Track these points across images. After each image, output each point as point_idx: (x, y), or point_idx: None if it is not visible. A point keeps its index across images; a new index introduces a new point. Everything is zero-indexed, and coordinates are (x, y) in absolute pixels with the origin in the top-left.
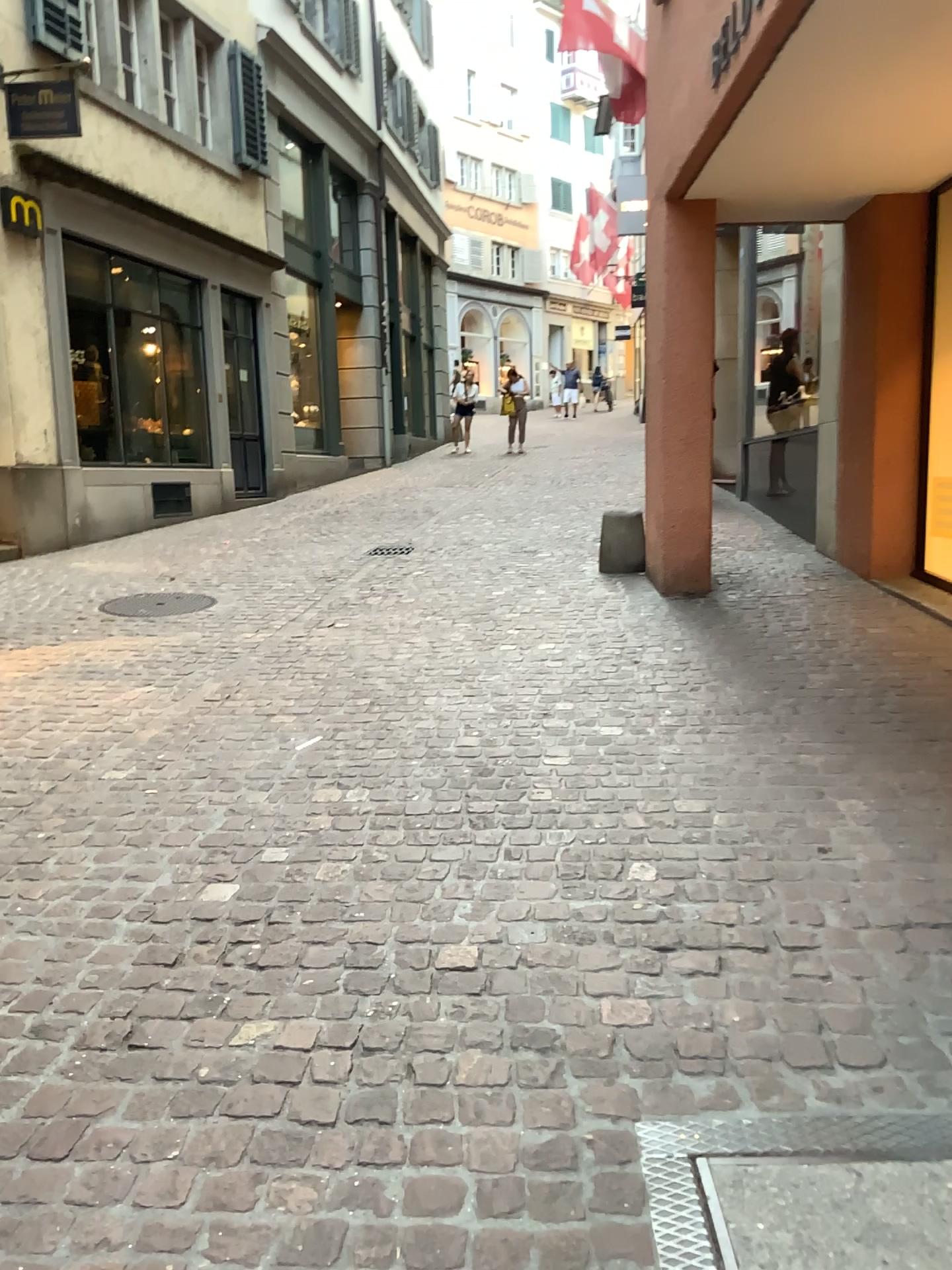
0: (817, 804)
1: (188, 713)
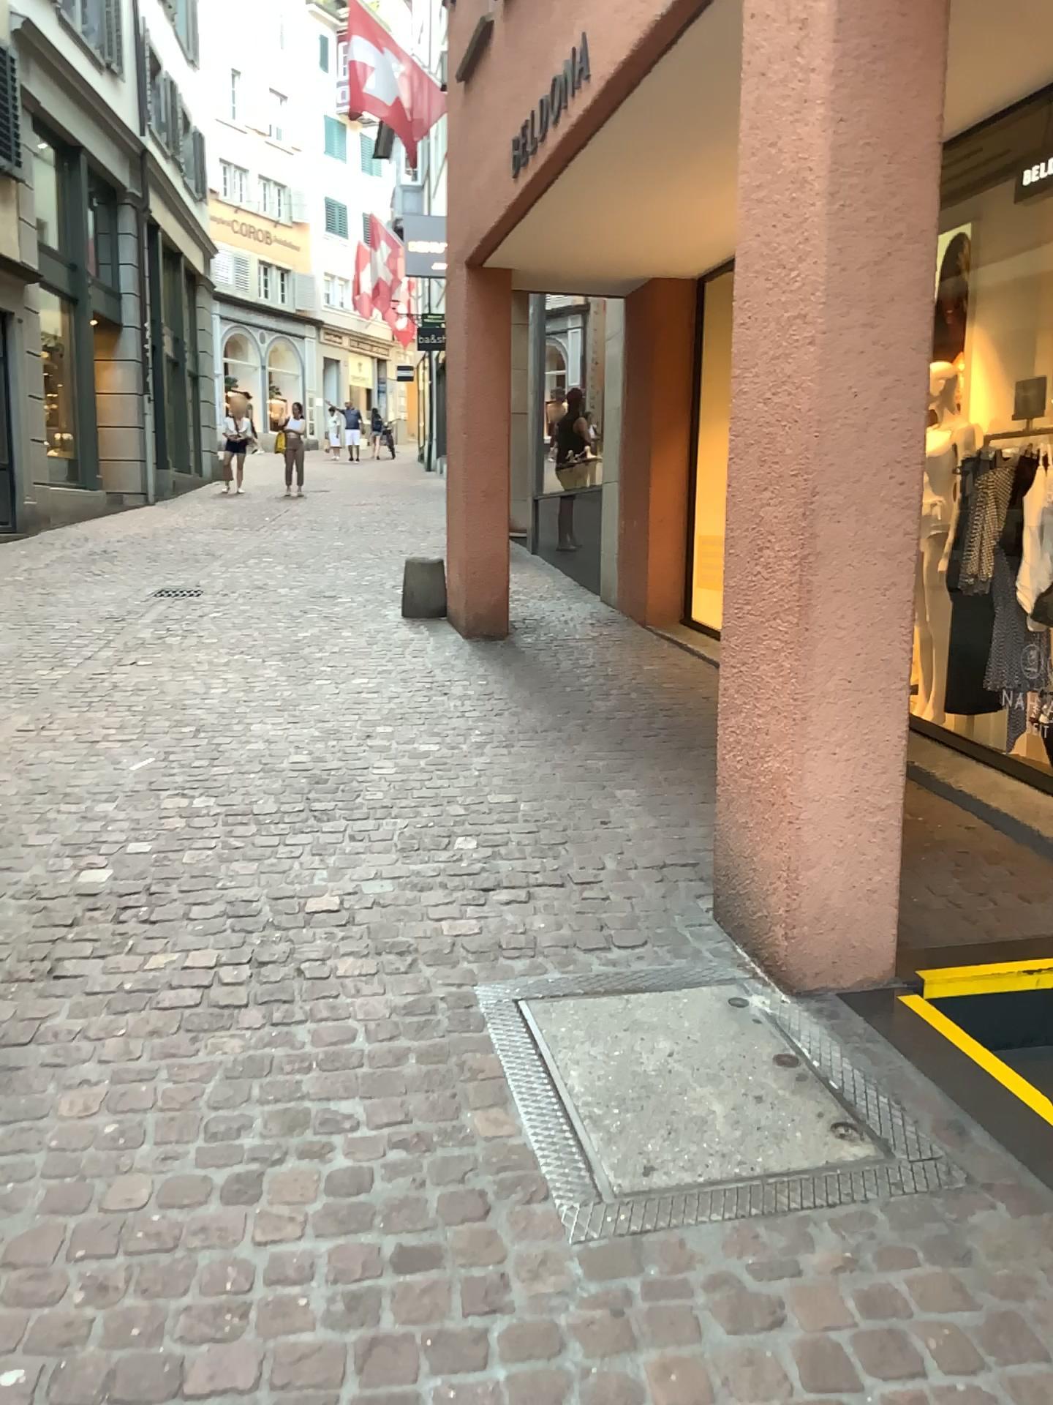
0: (601, 793)
1: (11, 740)
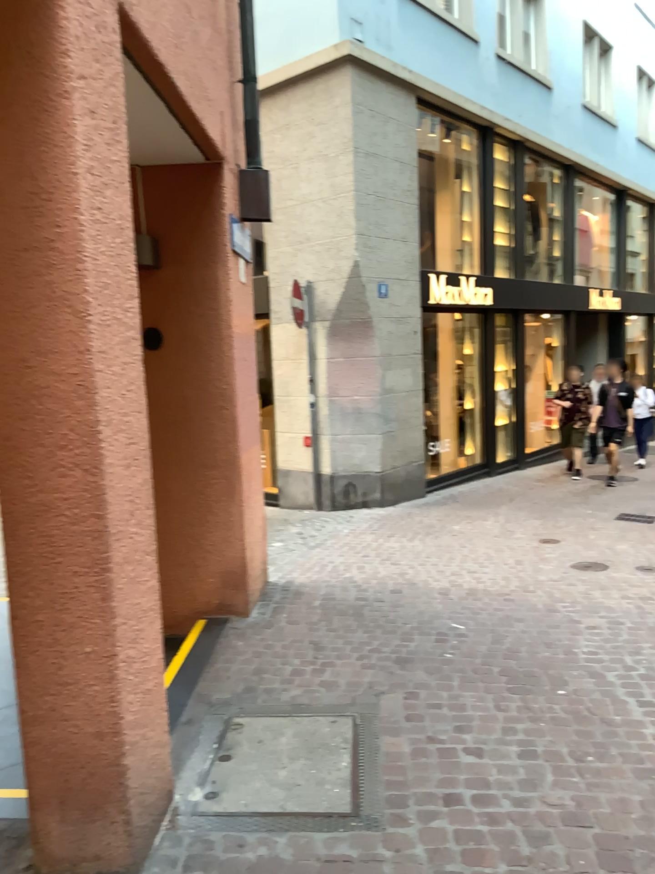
0: None
1: None
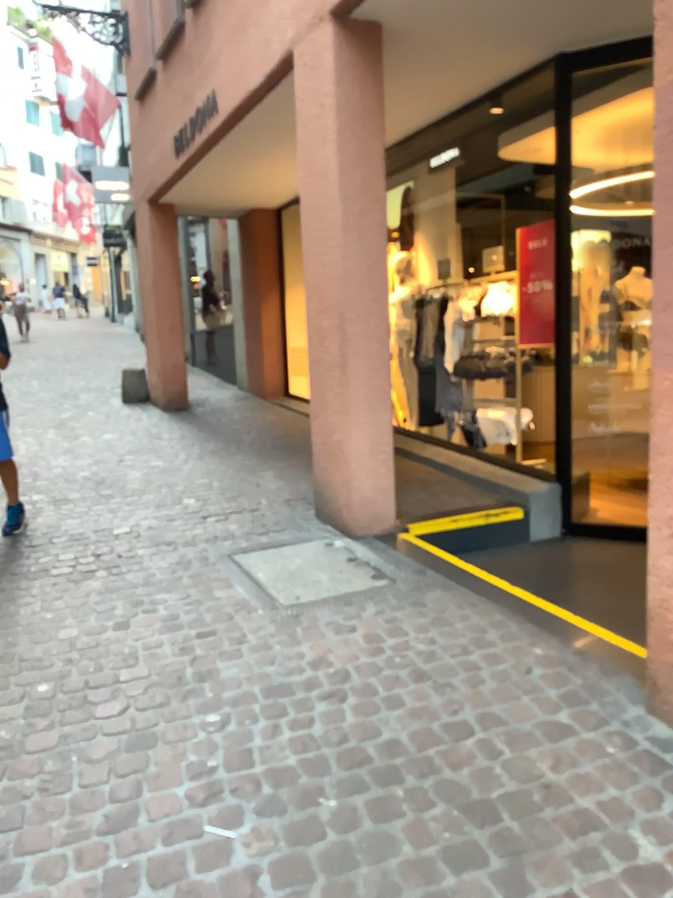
0: (253, 473)
1: None
